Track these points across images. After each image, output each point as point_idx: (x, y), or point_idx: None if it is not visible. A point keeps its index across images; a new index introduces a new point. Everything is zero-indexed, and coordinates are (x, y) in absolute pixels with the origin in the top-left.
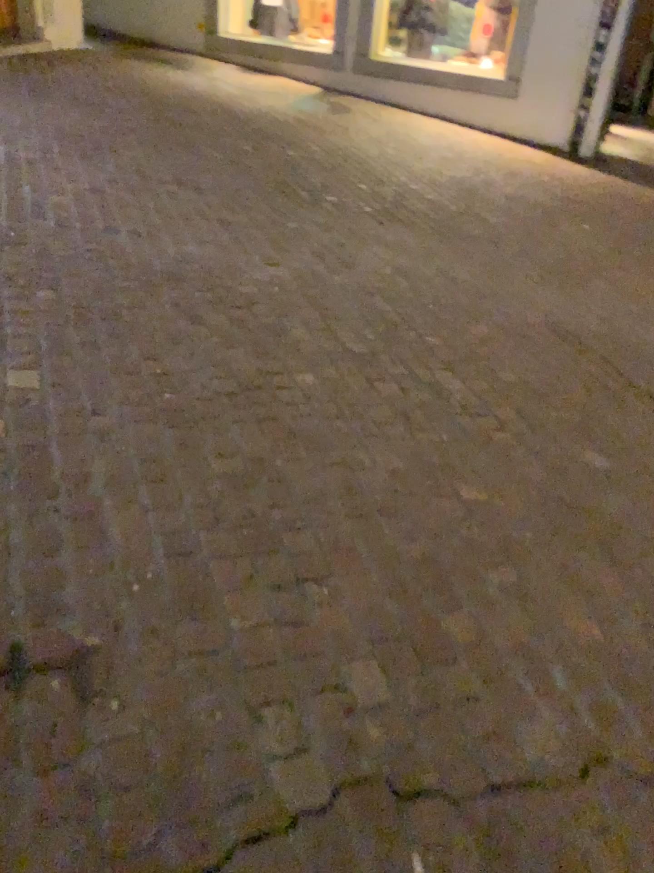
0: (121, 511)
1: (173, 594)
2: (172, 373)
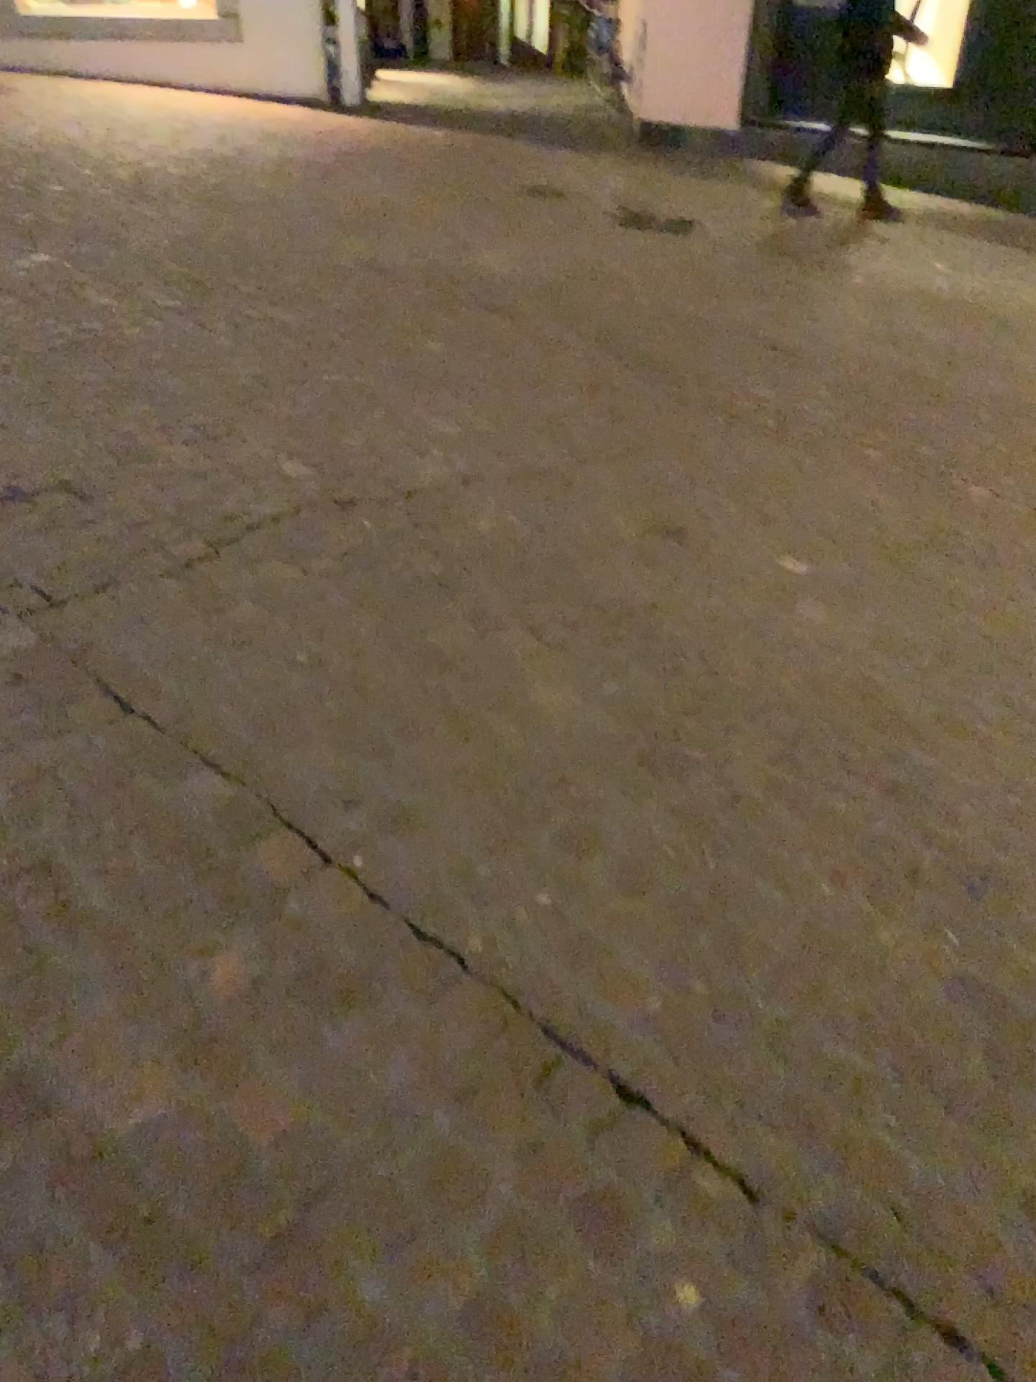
0: (34, 415)
1: (118, 445)
2: (0, 338)
